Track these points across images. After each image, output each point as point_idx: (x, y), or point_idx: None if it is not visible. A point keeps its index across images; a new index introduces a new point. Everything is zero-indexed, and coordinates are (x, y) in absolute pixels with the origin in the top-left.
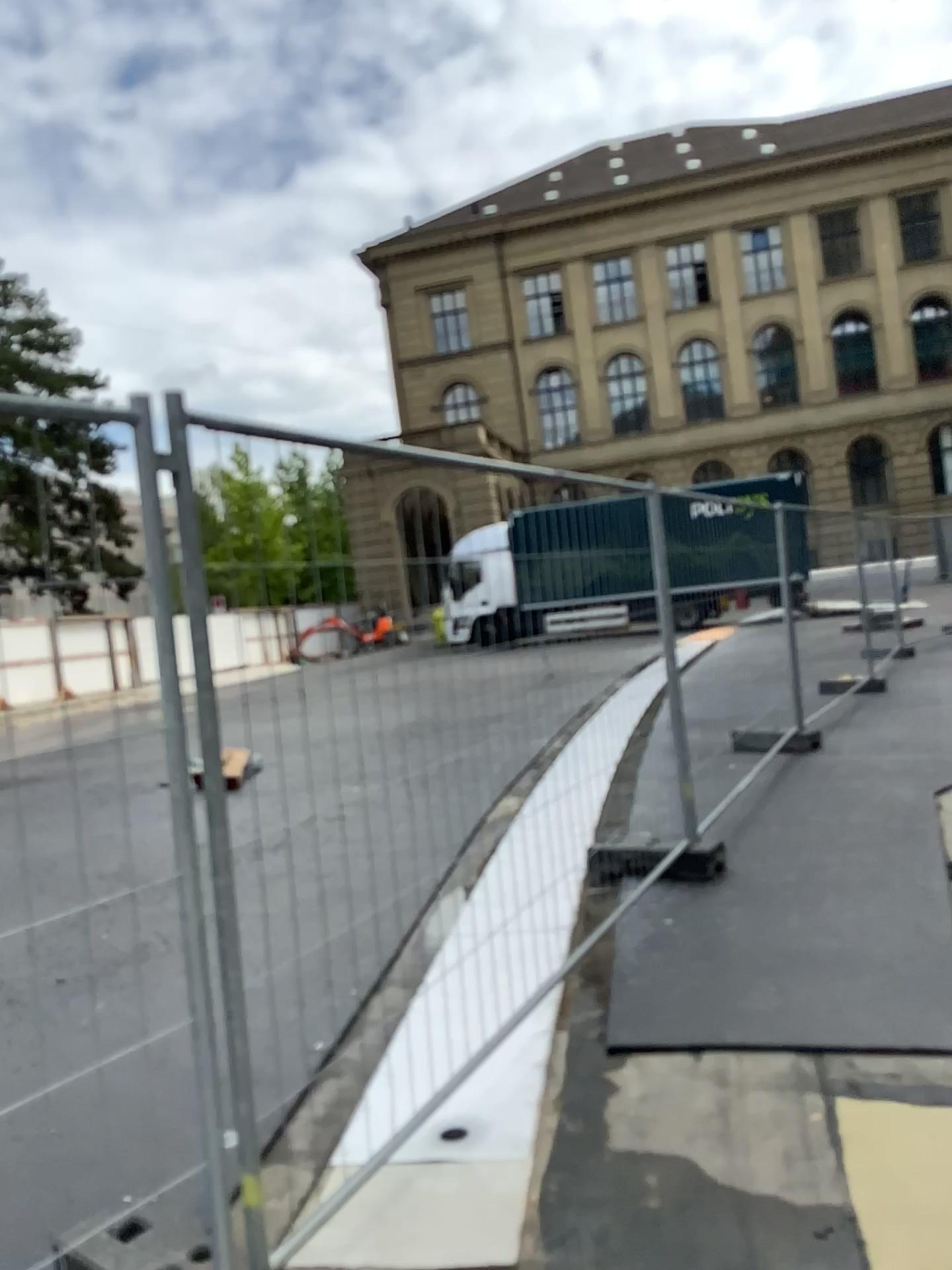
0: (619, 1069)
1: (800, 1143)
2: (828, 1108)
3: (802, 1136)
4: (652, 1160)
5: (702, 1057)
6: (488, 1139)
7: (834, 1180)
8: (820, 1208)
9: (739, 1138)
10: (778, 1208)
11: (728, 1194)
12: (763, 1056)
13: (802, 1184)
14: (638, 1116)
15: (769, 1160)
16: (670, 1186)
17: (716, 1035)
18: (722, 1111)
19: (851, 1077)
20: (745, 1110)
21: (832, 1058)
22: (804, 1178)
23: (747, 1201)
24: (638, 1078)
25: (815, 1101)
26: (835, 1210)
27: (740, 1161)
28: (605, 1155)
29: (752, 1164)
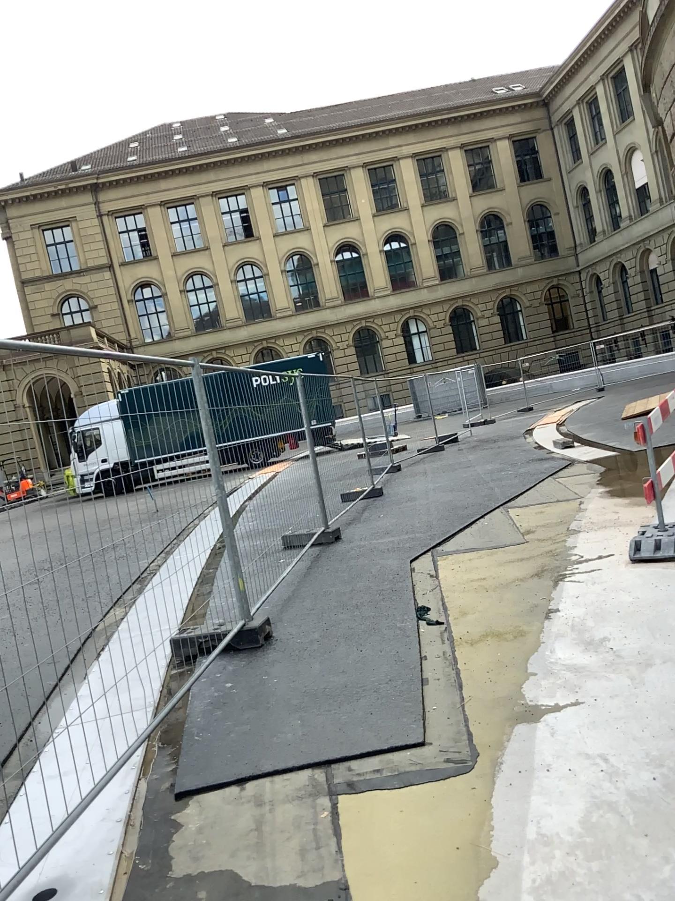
0: (184, 804)
1: (314, 834)
2: (335, 802)
3: (316, 828)
4: (205, 874)
5: (247, 781)
6: (72, 888)
7: (337, 857)
8: (325, 882)
9: (270, 840)
10: (295, 890)
11: (259, 888)
12: (291, 771)
13: (314, 866)
14: (196, 840)
15: (291, 853)
16: (216, 892)
17: (259, 762)
18: (259, 821)
19: (352, 774)
20: (276, 816)
21: (339, 762)
22: (315, 861)
23: (273, 890)
24: (198, 809)
25: (326, 798)
26: (336, 881)
27: (269, 859)
28: (168, 879)
29: (278, 859)
